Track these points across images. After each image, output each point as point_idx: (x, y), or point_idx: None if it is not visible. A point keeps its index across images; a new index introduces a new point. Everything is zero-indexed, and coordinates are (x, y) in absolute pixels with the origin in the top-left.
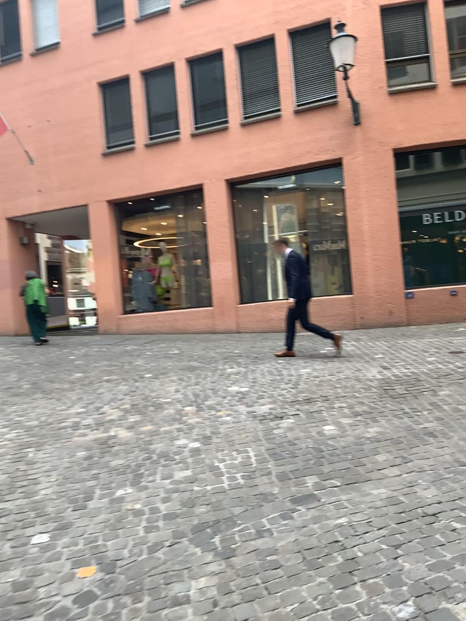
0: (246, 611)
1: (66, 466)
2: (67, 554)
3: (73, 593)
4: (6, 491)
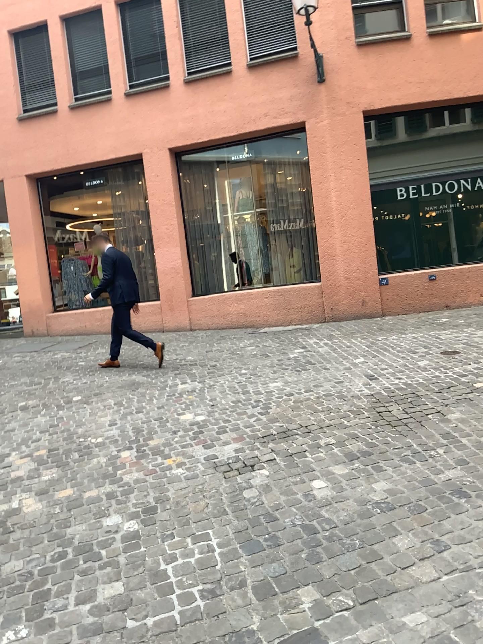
0: None
1: None
2: None
3: None
4: None
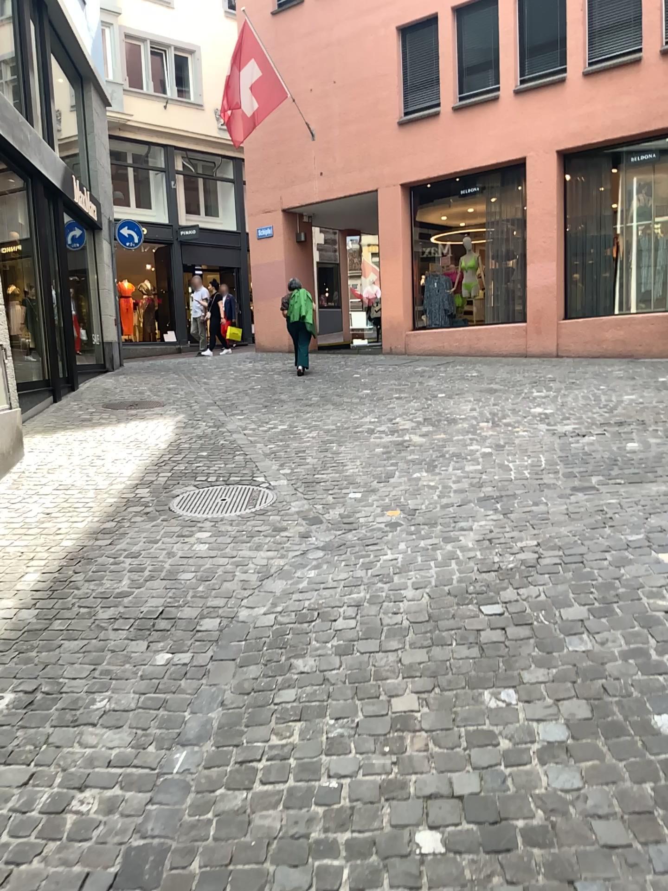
0: (515, 532)
1: (368, 456)
2: (378, 503)
3: (386, 521)
4: (320, 468)
